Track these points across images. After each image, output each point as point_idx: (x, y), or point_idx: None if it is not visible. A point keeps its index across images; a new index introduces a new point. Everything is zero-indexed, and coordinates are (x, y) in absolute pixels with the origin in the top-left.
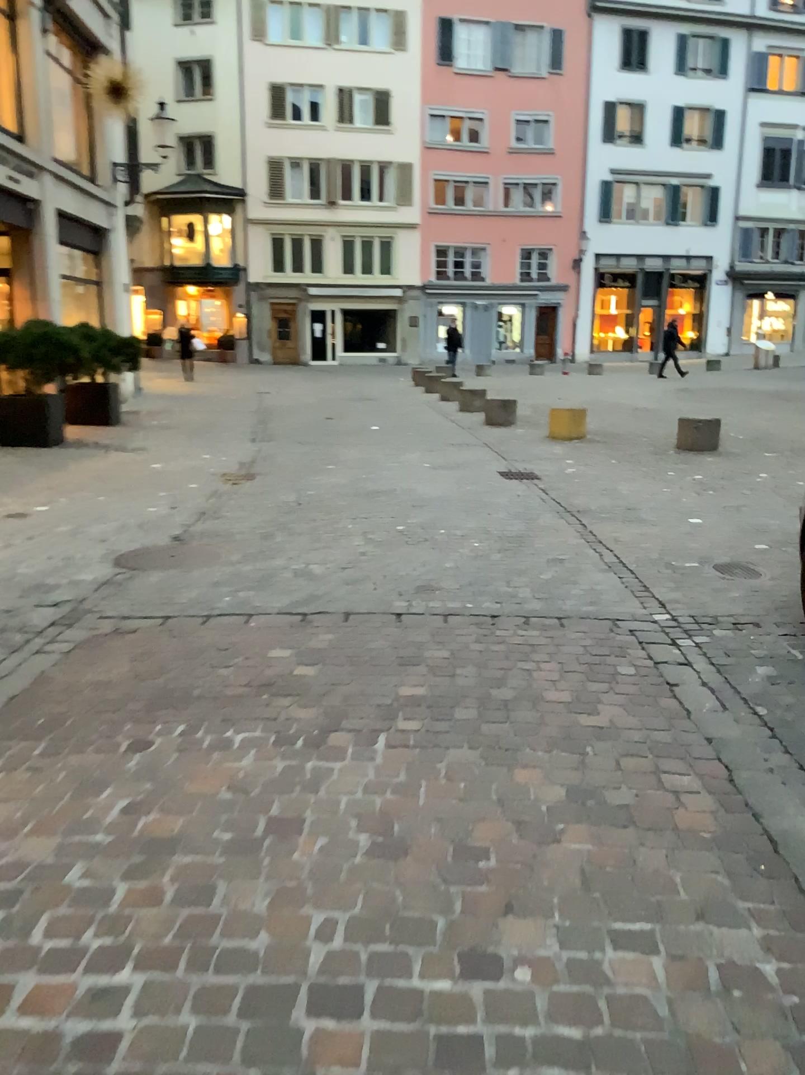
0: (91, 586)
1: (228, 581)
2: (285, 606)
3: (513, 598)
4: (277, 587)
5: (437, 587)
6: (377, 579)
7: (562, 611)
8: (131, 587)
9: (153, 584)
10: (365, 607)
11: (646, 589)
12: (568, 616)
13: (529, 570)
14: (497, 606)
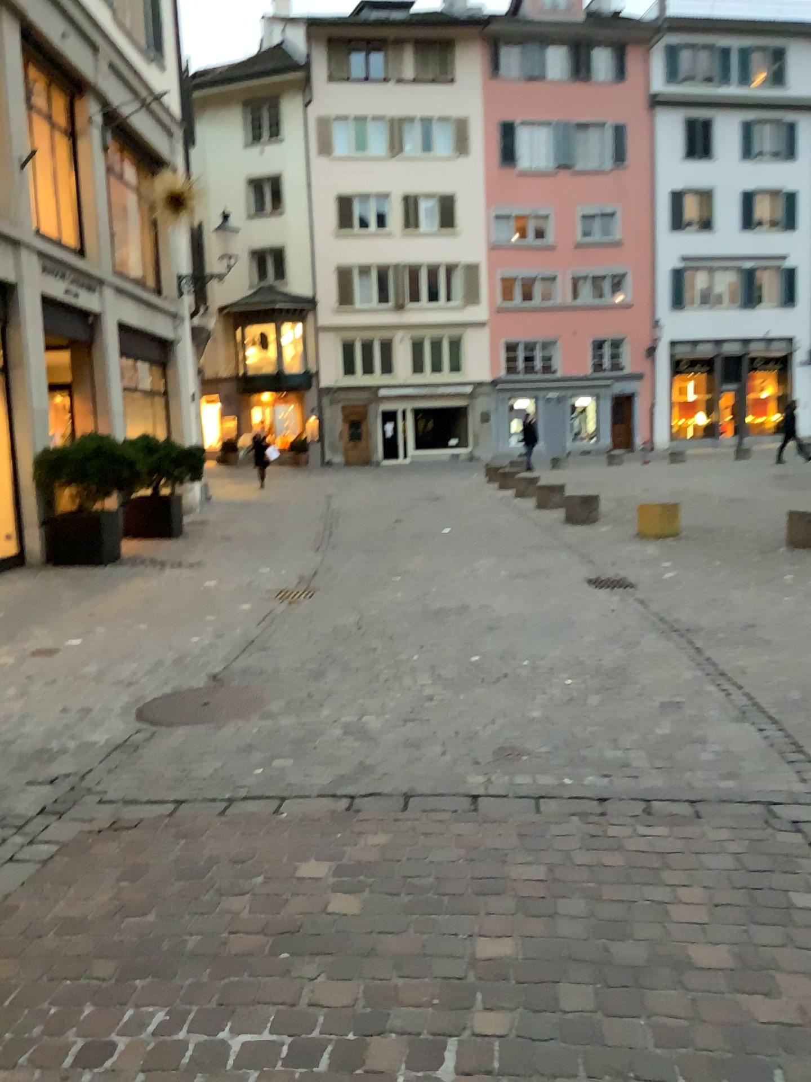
0: (97, 755)
1: (261, 746)
2: (328, 785)
3: (624, 769)
4: (320, 756)
5: (524, 751)
6: (446, 740)
7: (692, 790)
8: (144, 755)
9: (170, 752)
10: (430, 785)
11: (800, 752)
12: (702, 798)
13: (640, 723)
14: (603, 783)
